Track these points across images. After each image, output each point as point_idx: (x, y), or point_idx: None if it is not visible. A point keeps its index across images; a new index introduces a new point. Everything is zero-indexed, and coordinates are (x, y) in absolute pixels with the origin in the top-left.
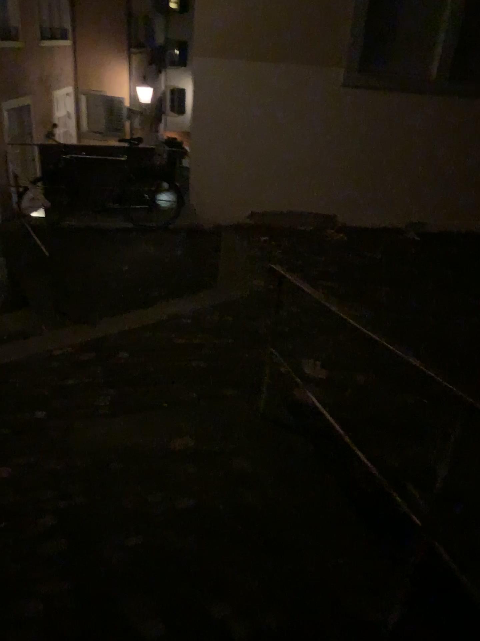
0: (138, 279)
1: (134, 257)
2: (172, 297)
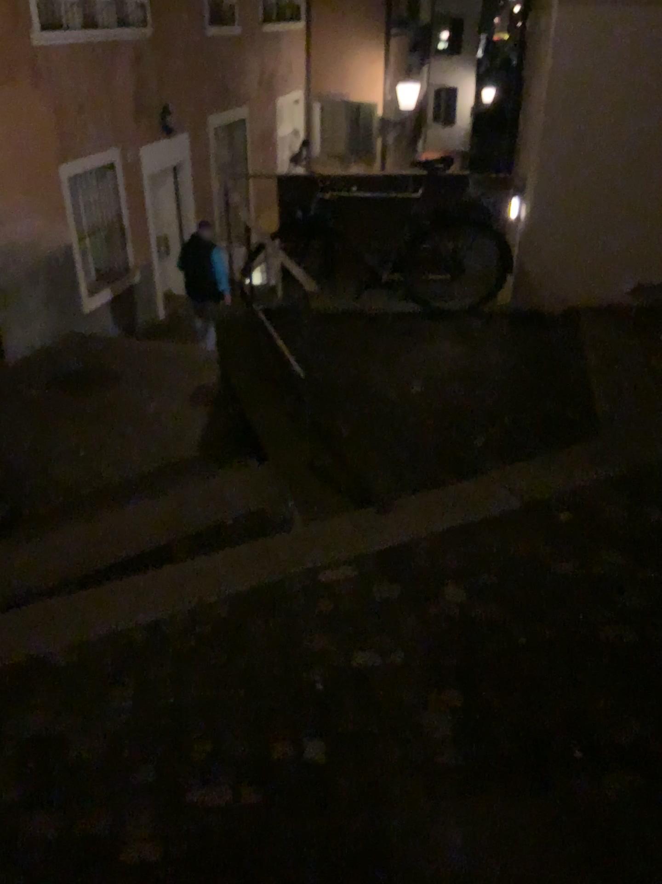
0: (442, 414)
1: (428, 370)
2: (515, 456)
